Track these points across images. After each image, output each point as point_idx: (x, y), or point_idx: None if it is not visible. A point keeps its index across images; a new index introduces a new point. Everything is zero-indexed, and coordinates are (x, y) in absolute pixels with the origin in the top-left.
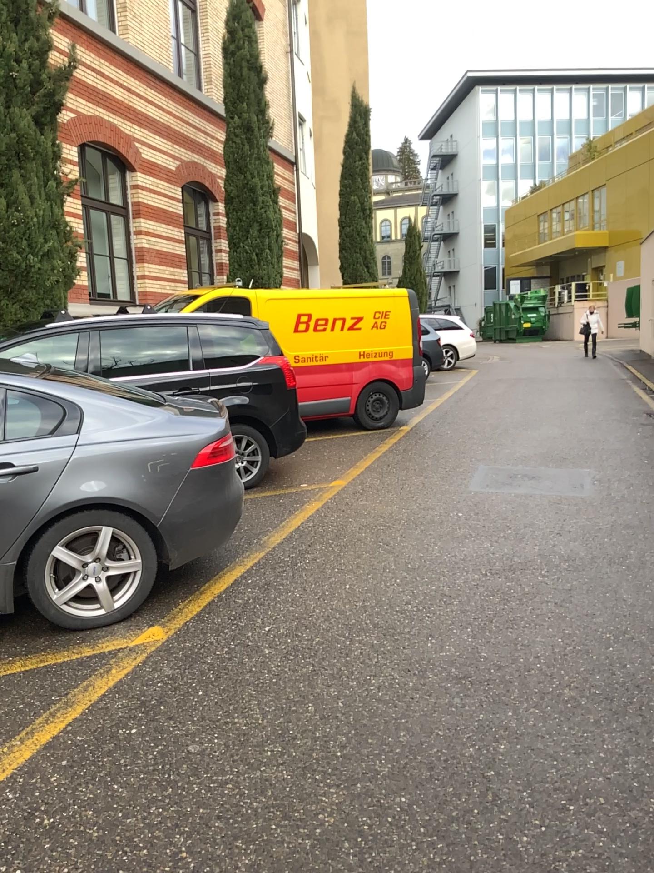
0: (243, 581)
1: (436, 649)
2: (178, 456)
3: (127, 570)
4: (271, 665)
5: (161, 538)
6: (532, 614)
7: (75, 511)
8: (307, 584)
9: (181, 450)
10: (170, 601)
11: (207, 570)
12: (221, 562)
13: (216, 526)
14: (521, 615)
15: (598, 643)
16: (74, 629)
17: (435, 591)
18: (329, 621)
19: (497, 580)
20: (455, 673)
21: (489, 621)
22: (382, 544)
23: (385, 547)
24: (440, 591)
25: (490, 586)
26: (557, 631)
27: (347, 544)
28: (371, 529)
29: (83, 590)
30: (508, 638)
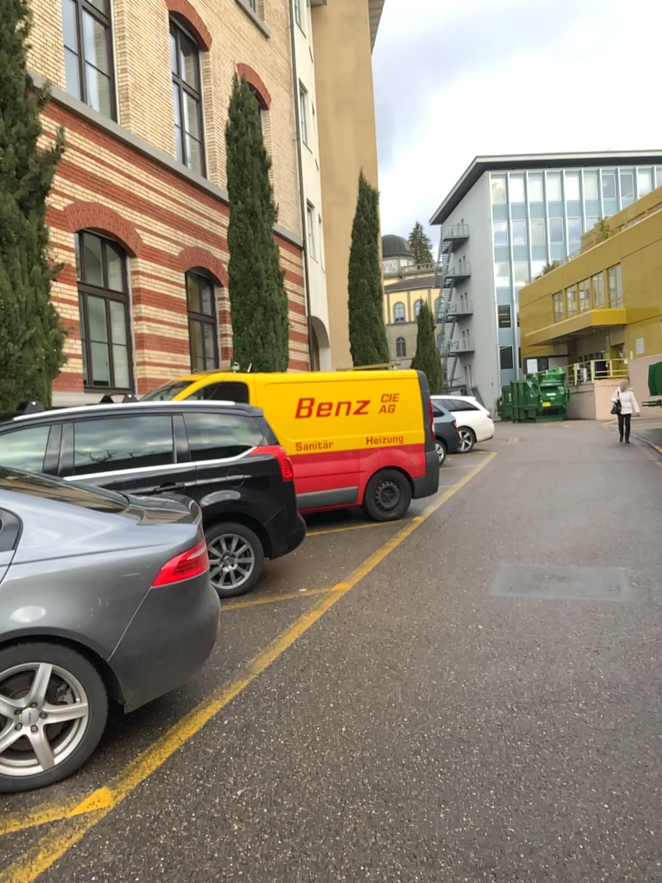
0: (219, 720)
1: (450, 822)
2: (137, 572)
3: (70, 715)
4: (239, 849)
5: (115, 672)
6: (570, 768)
7: (8, 643)
8: (295, 725)
9: (141, 565)
10: (127, 749)
11: (177, 704)
12: (196, 694)
13: (184, 655)
14: (556, 769)
15: (657, 813)
16: (2, 792)
17: (449, 734)
18: (317, 778)
19: (525, 717)
20: (474, 861)
21: (516, 779)
22: (387, 667)
23: (391, 671)
24: (456, 733)
25: (517, 725)
26: (603, 794)
27: (347, 667)
28: (375, 647)
29: (16, 741)
30: (542, 806)
